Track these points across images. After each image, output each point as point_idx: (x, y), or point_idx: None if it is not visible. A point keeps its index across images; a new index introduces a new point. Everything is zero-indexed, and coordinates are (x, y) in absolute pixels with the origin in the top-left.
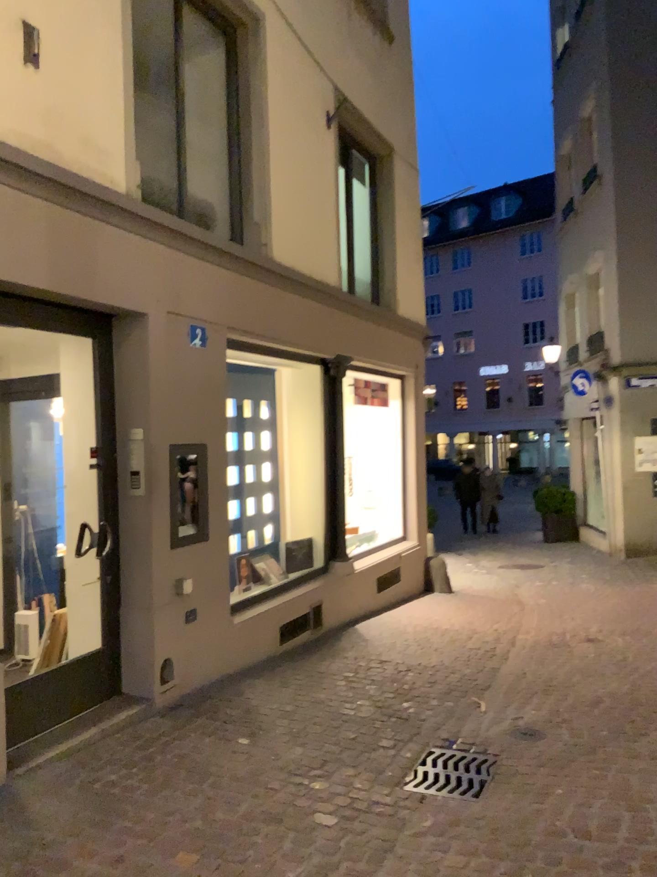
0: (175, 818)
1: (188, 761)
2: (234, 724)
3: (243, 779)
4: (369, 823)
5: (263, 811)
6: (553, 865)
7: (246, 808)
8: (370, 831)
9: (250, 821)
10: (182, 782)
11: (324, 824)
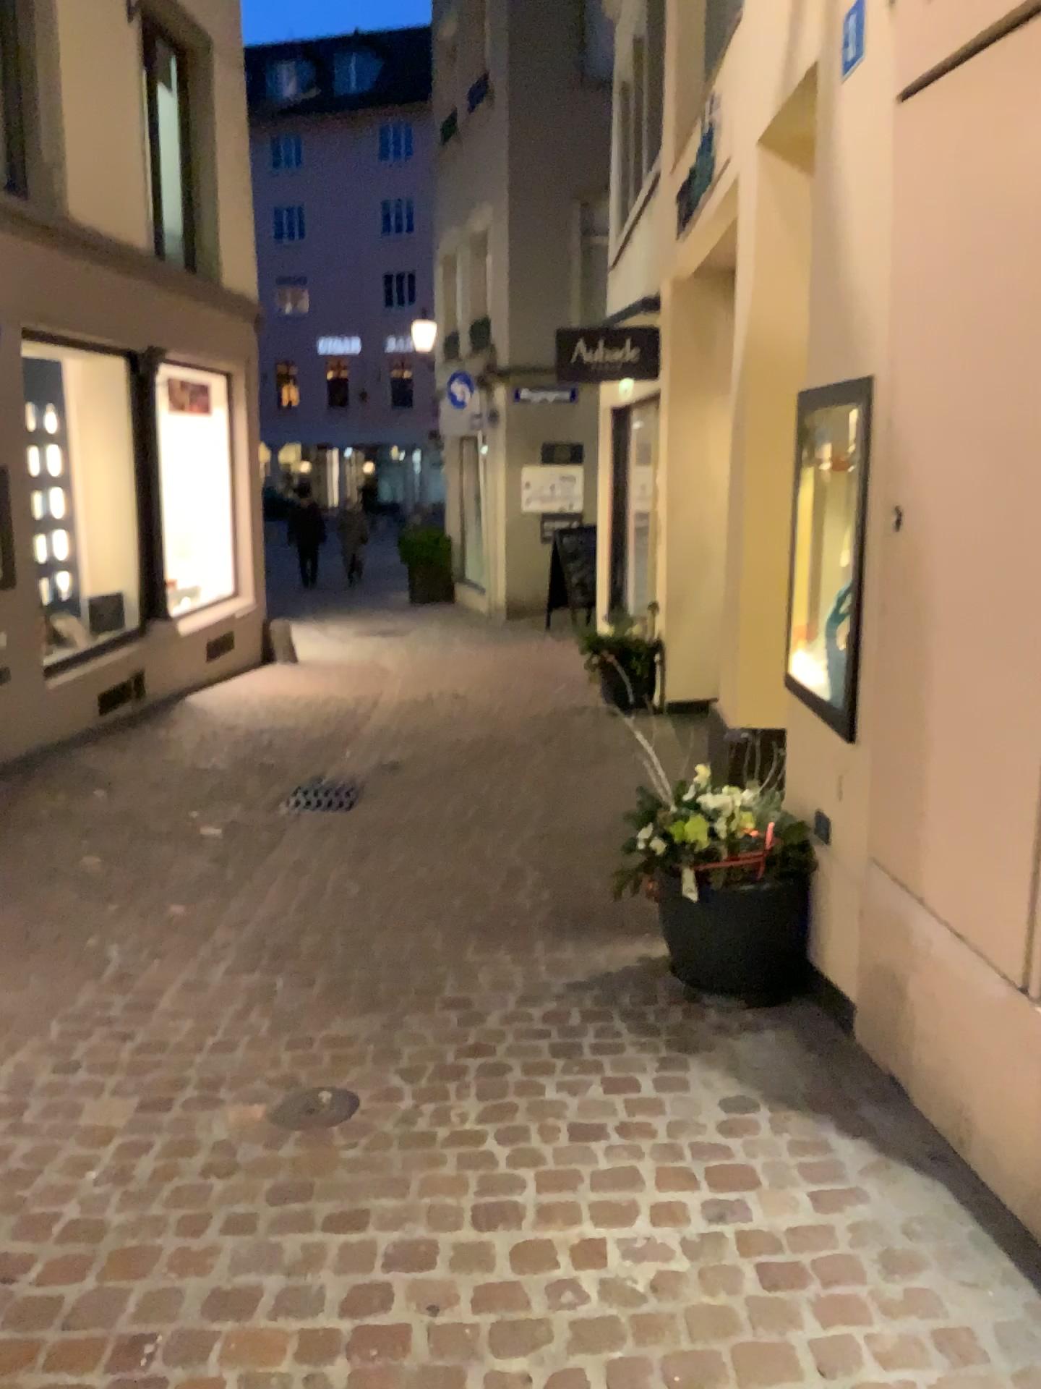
0: (65, 842)
1: (46, 812)
2: (80, 785)
3: (115, 818)
4: (253, 829)
5: (149, 831)
6: (412, 834)
7: (132, 831)
8: (257, 833)
9: (142, 837)
10: (52, 824)
11: (212, 833)
